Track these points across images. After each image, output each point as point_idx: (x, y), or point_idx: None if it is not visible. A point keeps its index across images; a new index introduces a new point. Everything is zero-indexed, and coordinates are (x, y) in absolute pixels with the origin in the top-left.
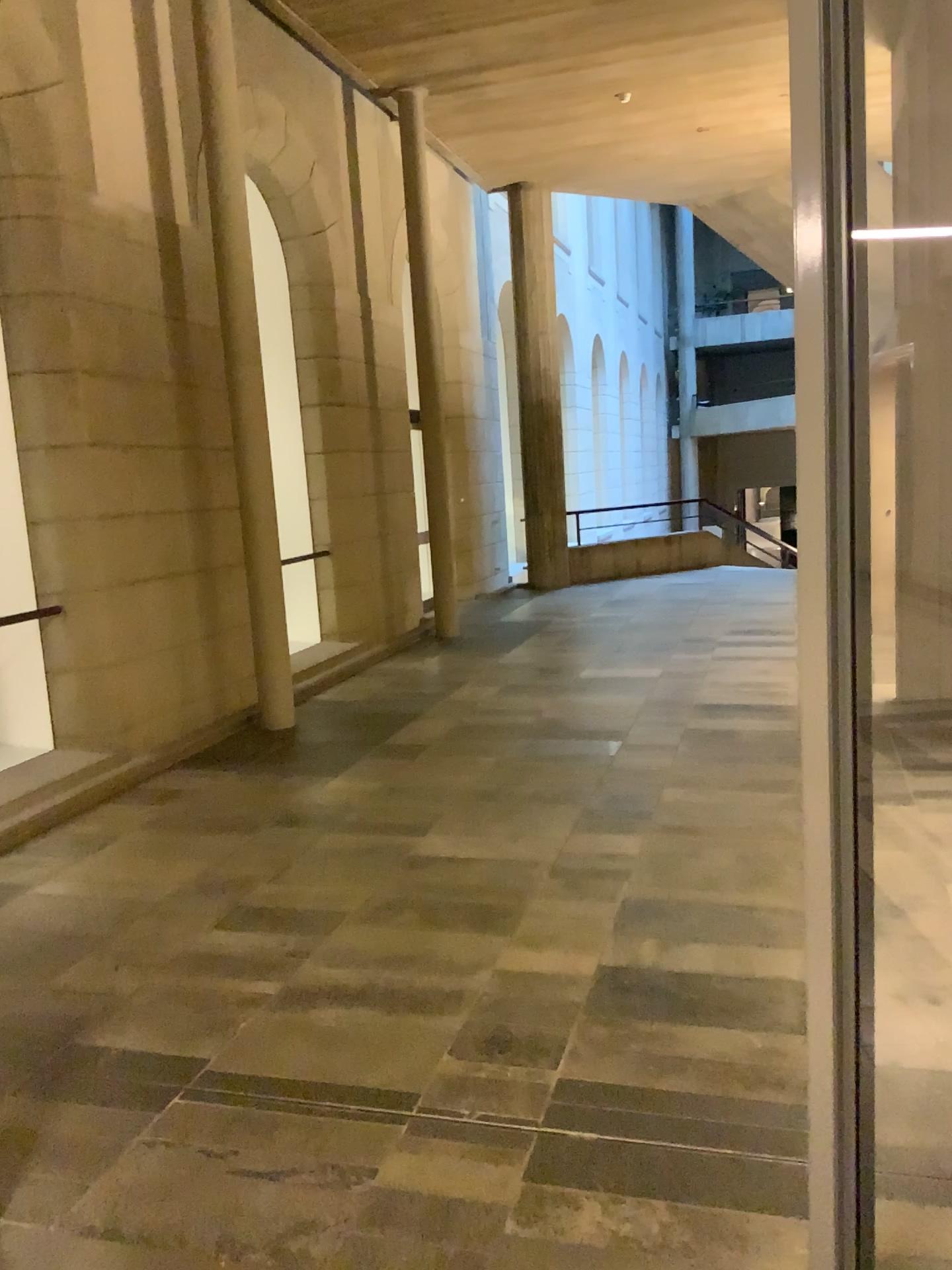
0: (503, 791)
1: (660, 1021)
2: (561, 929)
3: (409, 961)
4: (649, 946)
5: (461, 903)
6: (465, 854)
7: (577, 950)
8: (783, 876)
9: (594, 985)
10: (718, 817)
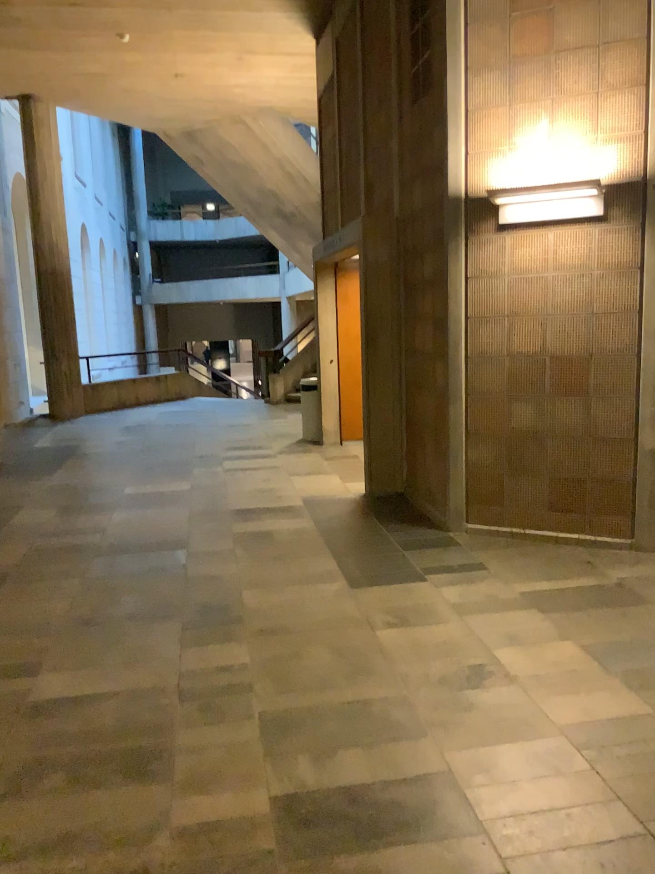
0: (100, 613)
1: (356, 854)
2: (216, 761)
3: (73, 841)
4: (305, 764)
5: (105, 751)
6: (88, 689)
7: (241, 784)
8: (377, 665)
9: (276, 825)
10: (297, 614)
